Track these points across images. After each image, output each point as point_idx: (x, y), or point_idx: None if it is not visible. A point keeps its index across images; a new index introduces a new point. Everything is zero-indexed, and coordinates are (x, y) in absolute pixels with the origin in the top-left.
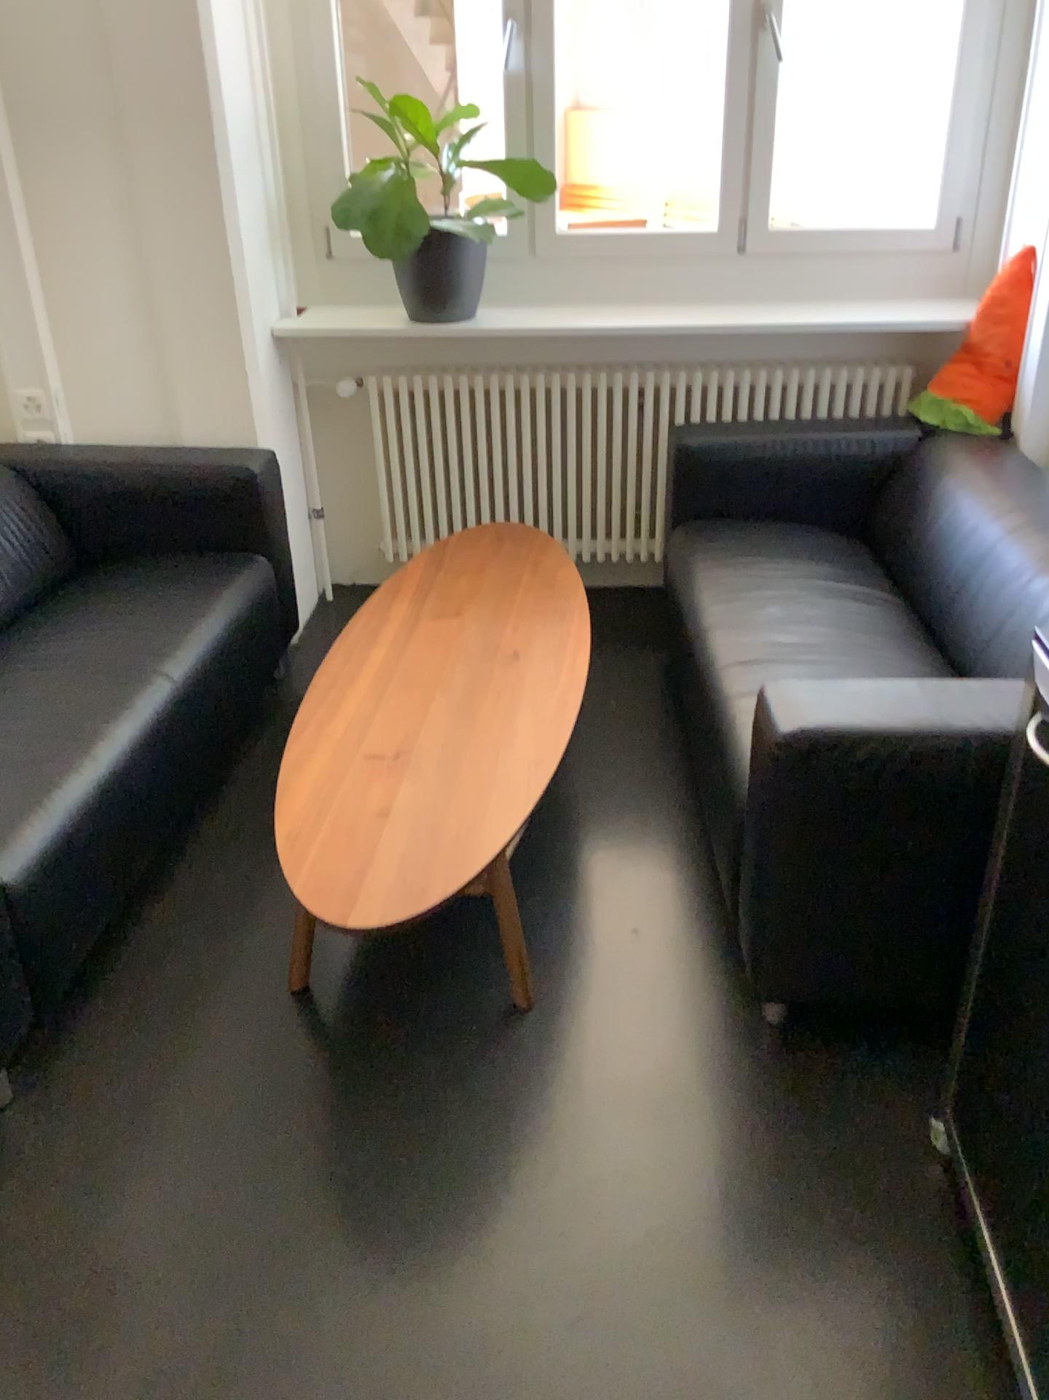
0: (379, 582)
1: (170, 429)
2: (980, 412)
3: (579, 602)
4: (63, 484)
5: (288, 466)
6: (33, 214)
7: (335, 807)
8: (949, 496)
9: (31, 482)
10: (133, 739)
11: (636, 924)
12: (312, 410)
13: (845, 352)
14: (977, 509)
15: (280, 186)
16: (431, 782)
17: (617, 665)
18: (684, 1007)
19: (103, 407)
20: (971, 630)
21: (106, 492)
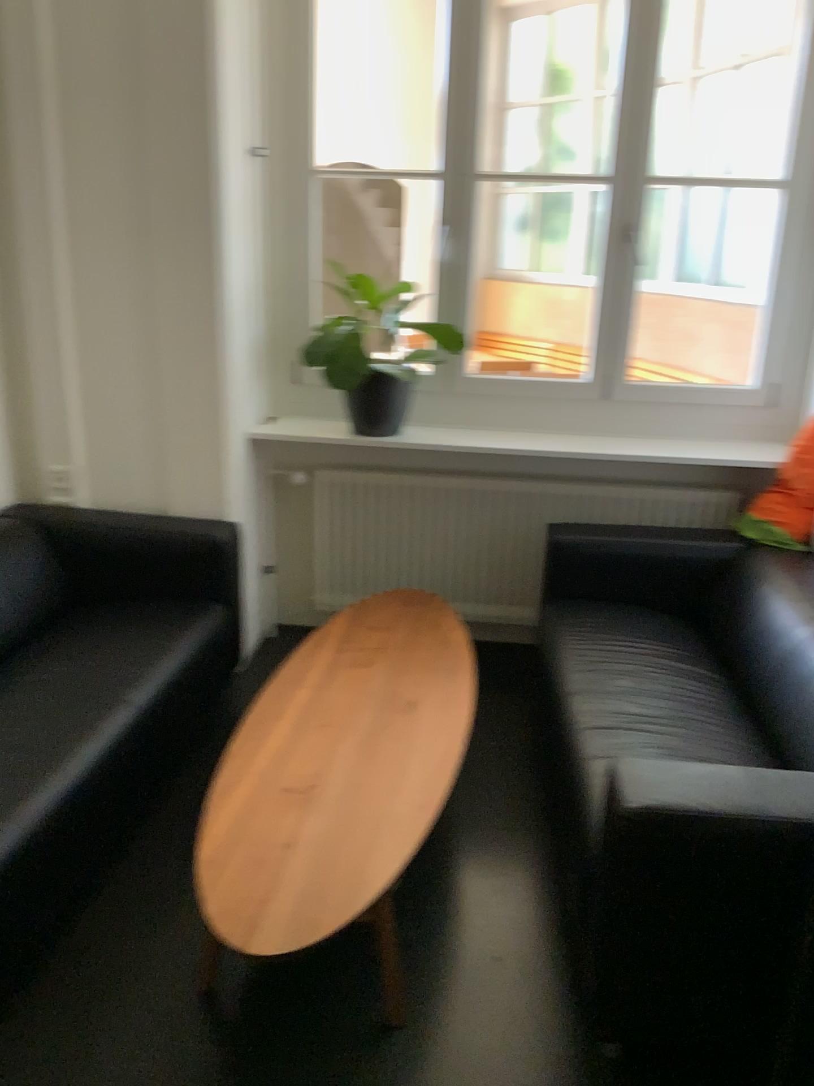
0: (312, 628)
1: (162, 501)
2: (793, 533)
3: (467, 662)
4: (74, 539)
5: (250, 534)
6: (79, 340)
7: (250, 832)
8: (768, 601)
9: (49, 536)
10: (96, 756)
11: (497, 948)
12: (273, 493)
13: (688, 477)
14: (791, 614)
15: (264, 331)
16: (332, 814)
17: (497, 710)
18: (533, 1032)
19: (113, 481)
20: (785, 714)
21: (106, 547)
